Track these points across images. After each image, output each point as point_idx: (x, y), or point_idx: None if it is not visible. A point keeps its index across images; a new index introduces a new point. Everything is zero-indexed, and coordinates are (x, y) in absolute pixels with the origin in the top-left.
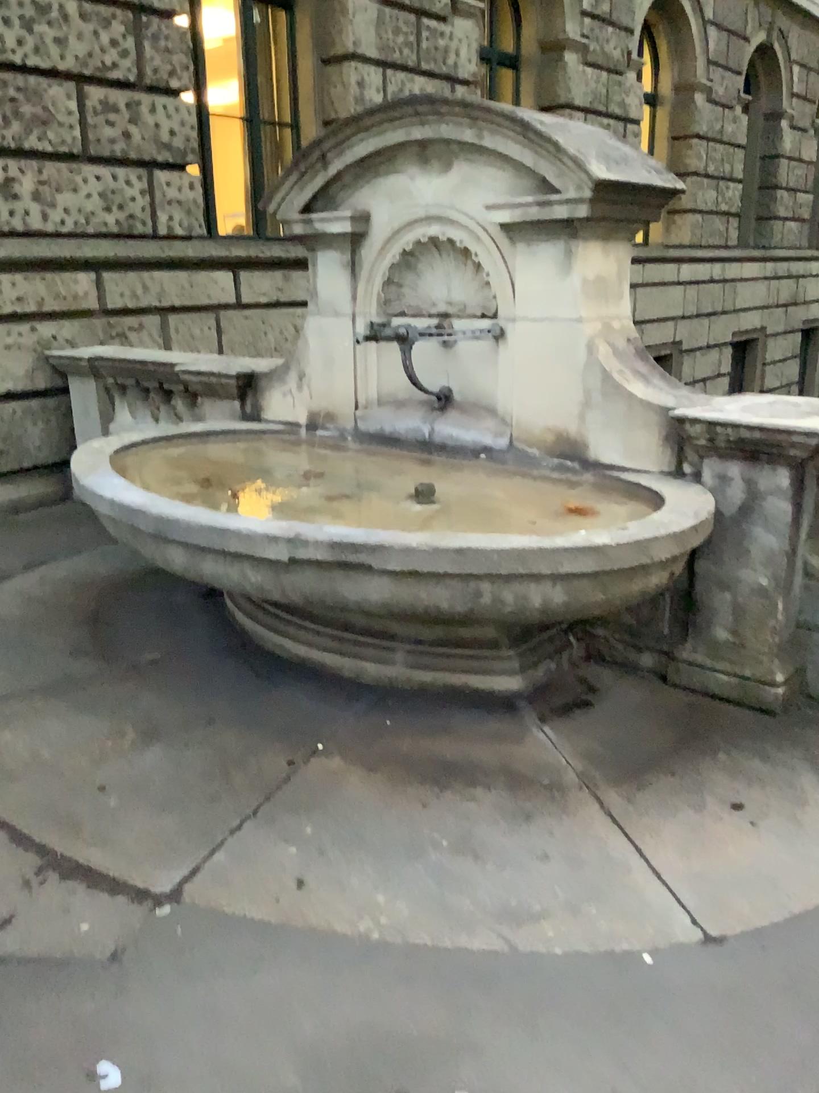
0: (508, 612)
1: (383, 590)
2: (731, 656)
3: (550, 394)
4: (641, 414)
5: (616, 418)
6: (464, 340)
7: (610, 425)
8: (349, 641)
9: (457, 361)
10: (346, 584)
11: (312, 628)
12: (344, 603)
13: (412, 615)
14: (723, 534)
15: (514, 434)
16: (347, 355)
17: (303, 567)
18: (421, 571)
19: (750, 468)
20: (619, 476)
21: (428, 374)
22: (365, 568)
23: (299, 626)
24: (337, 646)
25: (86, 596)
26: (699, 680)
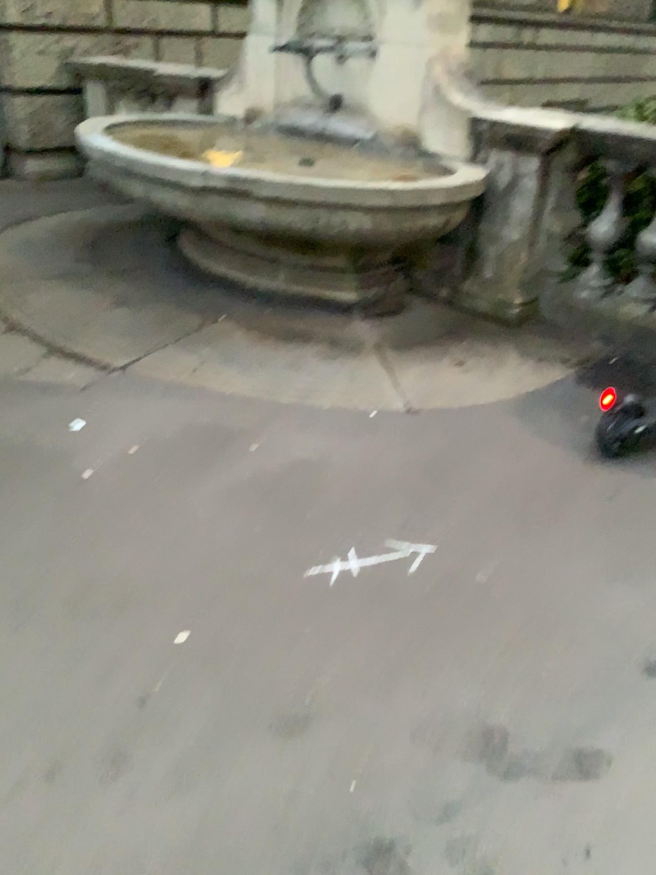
0: (337, 233)
1: (261, 214)
2: (495, 290)
3: (402, 101)
4: (457, 117)
5: (442, 121)
6: (351, 58)
7: (438, 126)
8: (253, 264)
9: (346, 75)
10: (239, 209)
11: (230, 254)
12: (239, 223)
13: (282, 236)
14: (498, 205)
15: (378, 131)
16: (274, 66)
17: (213, 195)
18: (284, 201)
19: (520, 159)
20: (440, 163)
21: (326, 84)
22: (250, 197)
23: (221, 252)
24: (244, 266)
25: (88, 232)
26: (474, 305)
